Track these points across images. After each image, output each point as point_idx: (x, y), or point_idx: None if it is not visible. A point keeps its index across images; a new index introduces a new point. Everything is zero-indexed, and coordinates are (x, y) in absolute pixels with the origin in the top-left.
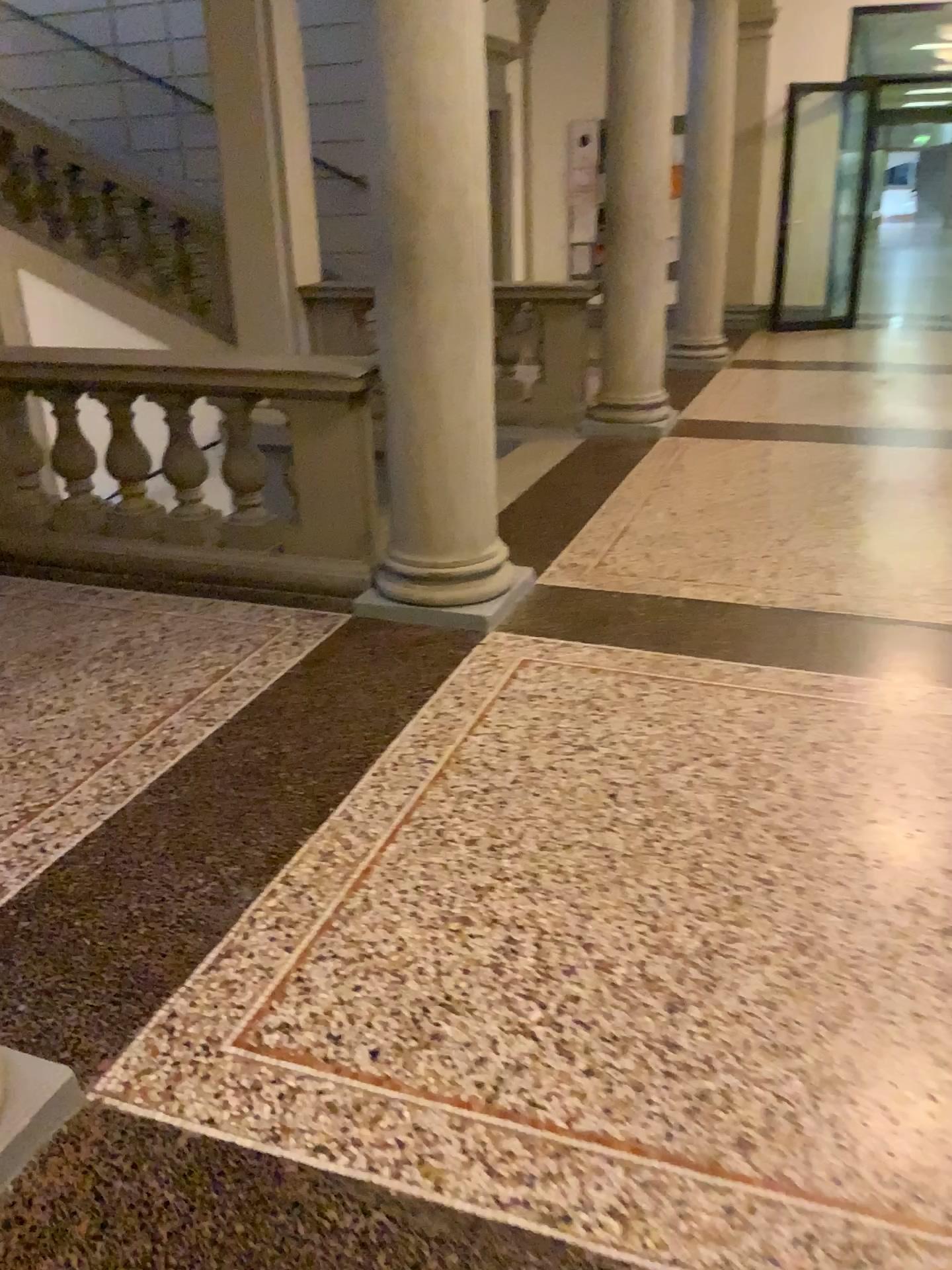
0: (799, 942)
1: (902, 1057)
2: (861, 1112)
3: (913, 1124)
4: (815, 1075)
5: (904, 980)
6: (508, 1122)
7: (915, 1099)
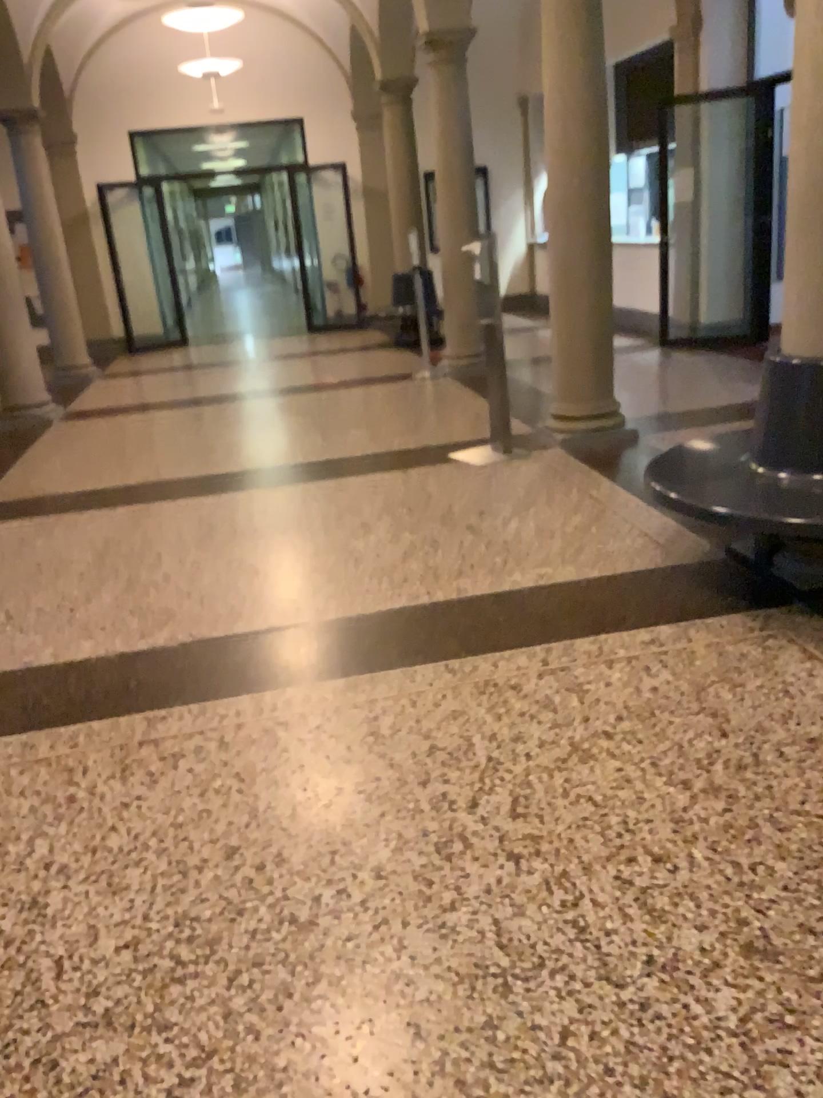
0: (128, 576)
1: (166, 590)
2: (148, 605)
3: (168, 602)
4: (132, 603)
5: (171, 574)
6: (3, 647)
7: (170, 597)
